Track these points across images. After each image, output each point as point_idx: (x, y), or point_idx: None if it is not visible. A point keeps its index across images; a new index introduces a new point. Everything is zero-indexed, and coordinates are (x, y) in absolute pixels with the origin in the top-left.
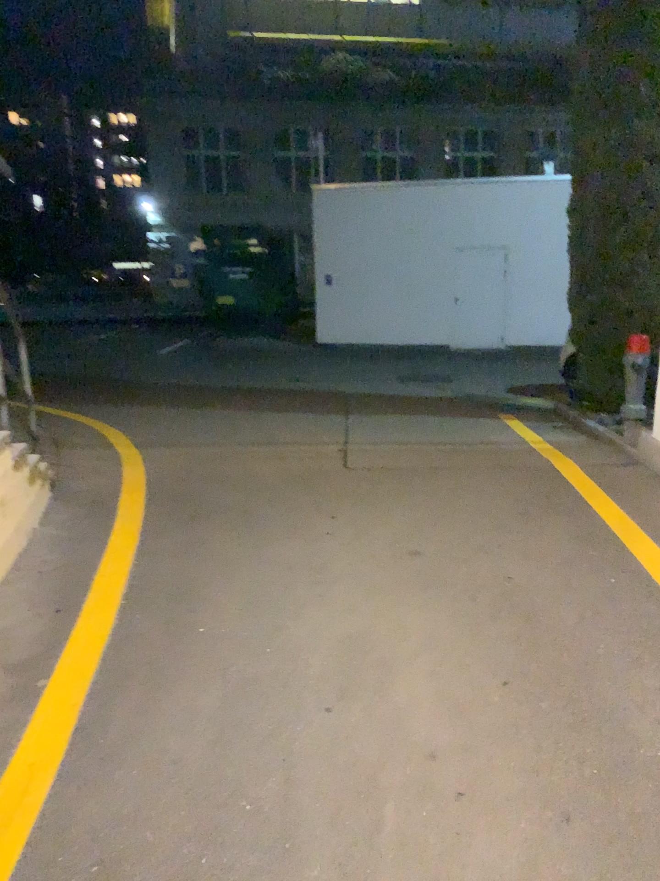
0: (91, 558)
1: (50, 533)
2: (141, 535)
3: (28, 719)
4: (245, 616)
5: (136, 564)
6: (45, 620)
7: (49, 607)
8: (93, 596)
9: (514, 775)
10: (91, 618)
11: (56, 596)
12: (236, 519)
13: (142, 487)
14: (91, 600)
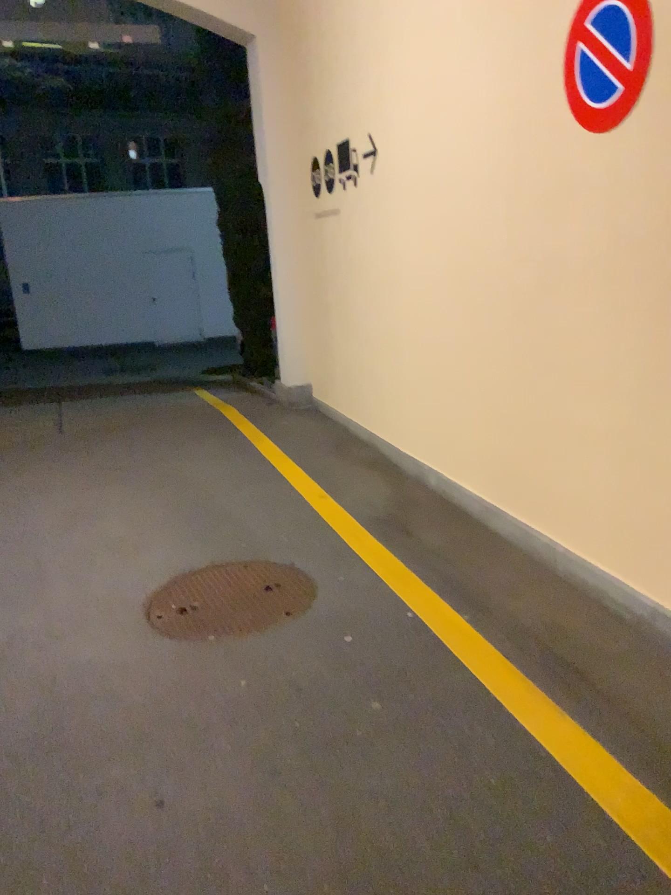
0: None
1: None
2: None
3: None
4: None
5: None
6: None
7: None
8: None
9: (164, 533)
10: None
11: None
12: None
13: None
14: None
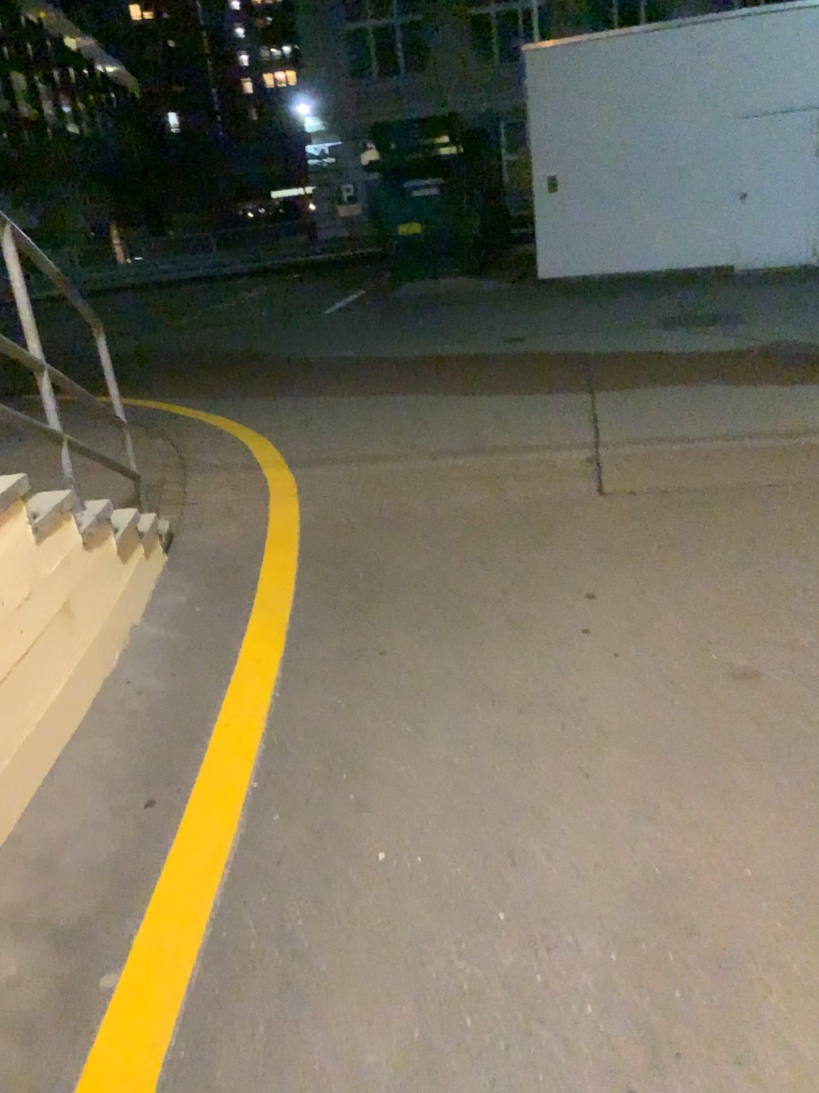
0: (210, 686)
1: (155, 637)
2: (289, 637)
3: (74, 1080)
4: (455, 820)
5: (278, 699)
6: (129, 822)
7: (139, 791)
8: (209, 768)
9: None
10: (202, 818)
11: (152, 768)
12: (434, 603)
13: (293, 543)
14: (204, 777)
